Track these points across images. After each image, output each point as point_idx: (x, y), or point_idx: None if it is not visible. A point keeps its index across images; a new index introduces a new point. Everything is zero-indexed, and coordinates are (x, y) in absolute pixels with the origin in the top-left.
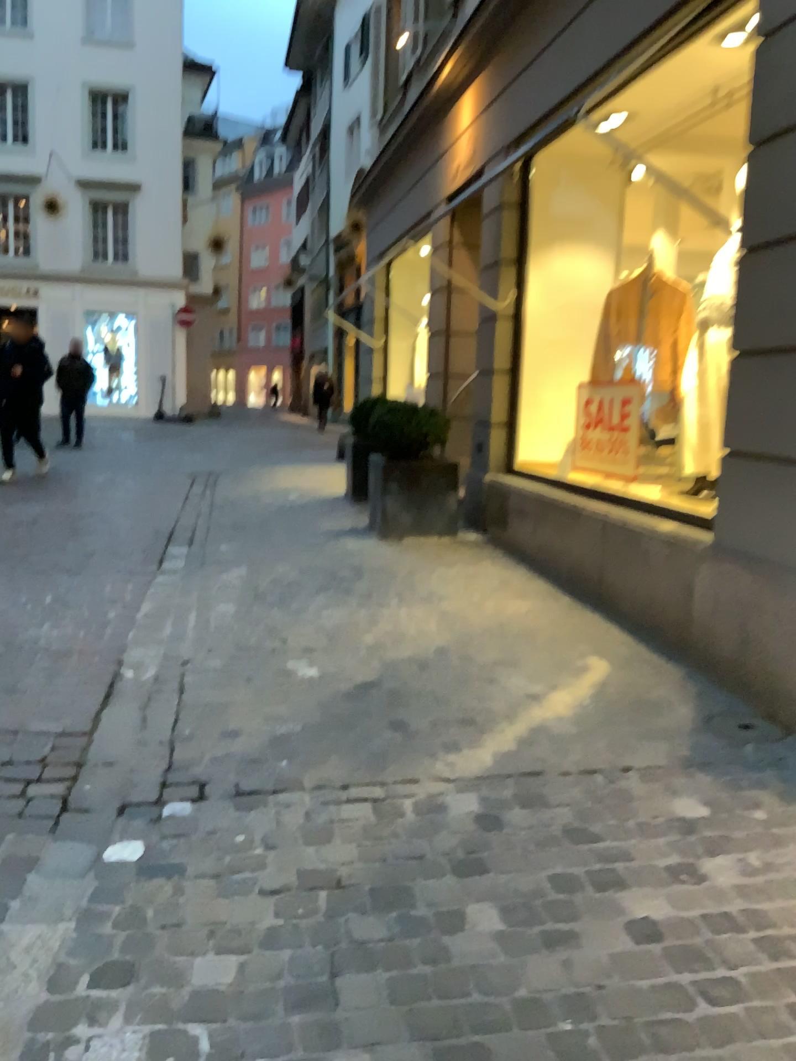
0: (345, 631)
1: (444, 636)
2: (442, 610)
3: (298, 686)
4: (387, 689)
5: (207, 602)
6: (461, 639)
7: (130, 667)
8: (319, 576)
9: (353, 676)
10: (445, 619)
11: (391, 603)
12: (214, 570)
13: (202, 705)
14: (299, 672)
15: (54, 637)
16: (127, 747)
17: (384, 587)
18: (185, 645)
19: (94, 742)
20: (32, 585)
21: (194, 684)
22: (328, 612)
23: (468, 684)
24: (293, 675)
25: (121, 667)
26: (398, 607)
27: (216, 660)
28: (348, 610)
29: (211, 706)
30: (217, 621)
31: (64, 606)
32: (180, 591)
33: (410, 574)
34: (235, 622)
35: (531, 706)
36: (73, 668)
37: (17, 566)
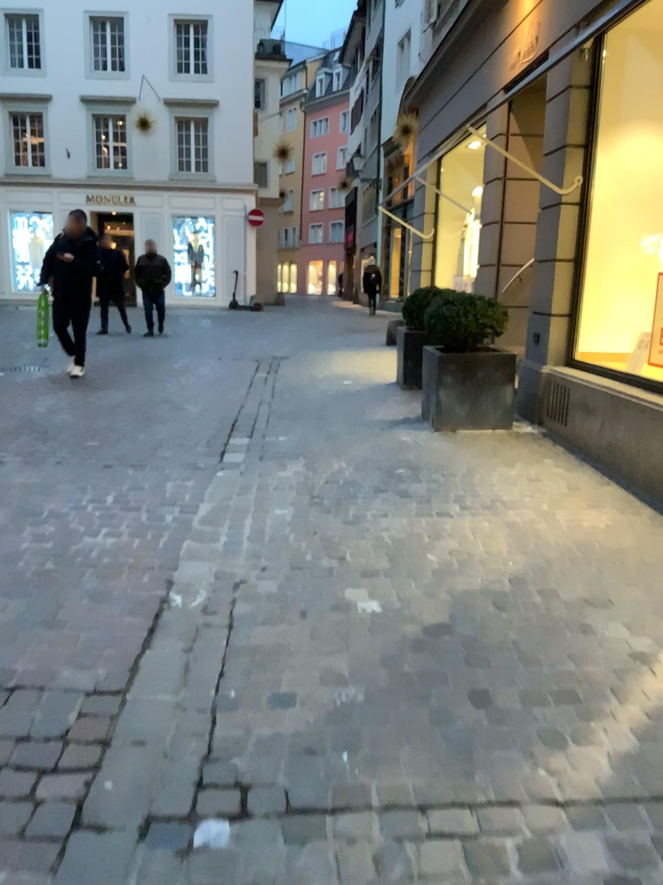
0: (408, 547)
1: (517, 557)
2: (510, 522)
3: (360, 624)
4: (461, 635)
5: (264, 506)
6: (537, 563)
7: (180, 589)
8: (378, 477)
9: (421, 613)
10: (515, 534)
11: (454, 512)
12: (272, 467)
13: (253, 651)
14: (361, 605)
15: (107, 548)
16: (164, 715)
17: (445, 491)
18: (239, 561)
19: (127, 704)
20: (95, 484)
21: (245, 618)
22: (388, 522)
23: (556, 632)
24: (354, 609)
25: (170, 592)
26: (462, 518)
27: (271, 583)
28: (409, 520)
29: (262, 652)
30: (274, 529)
31: (123, 509)
32: (238, 492)
33: (471, 475)
34: (292, 533)
35: (640, 670)
36: (120, 591)
37: (85, 460)
